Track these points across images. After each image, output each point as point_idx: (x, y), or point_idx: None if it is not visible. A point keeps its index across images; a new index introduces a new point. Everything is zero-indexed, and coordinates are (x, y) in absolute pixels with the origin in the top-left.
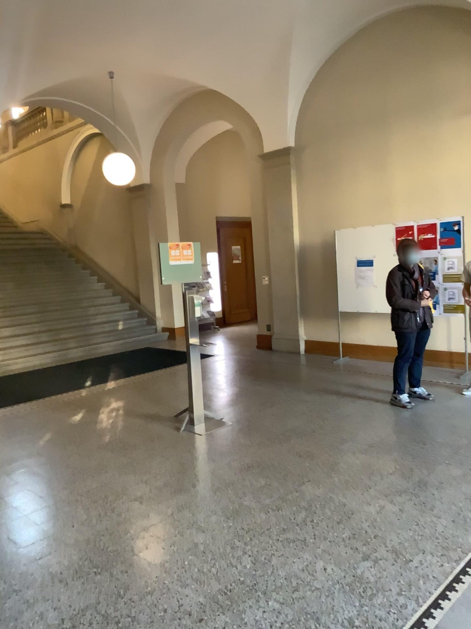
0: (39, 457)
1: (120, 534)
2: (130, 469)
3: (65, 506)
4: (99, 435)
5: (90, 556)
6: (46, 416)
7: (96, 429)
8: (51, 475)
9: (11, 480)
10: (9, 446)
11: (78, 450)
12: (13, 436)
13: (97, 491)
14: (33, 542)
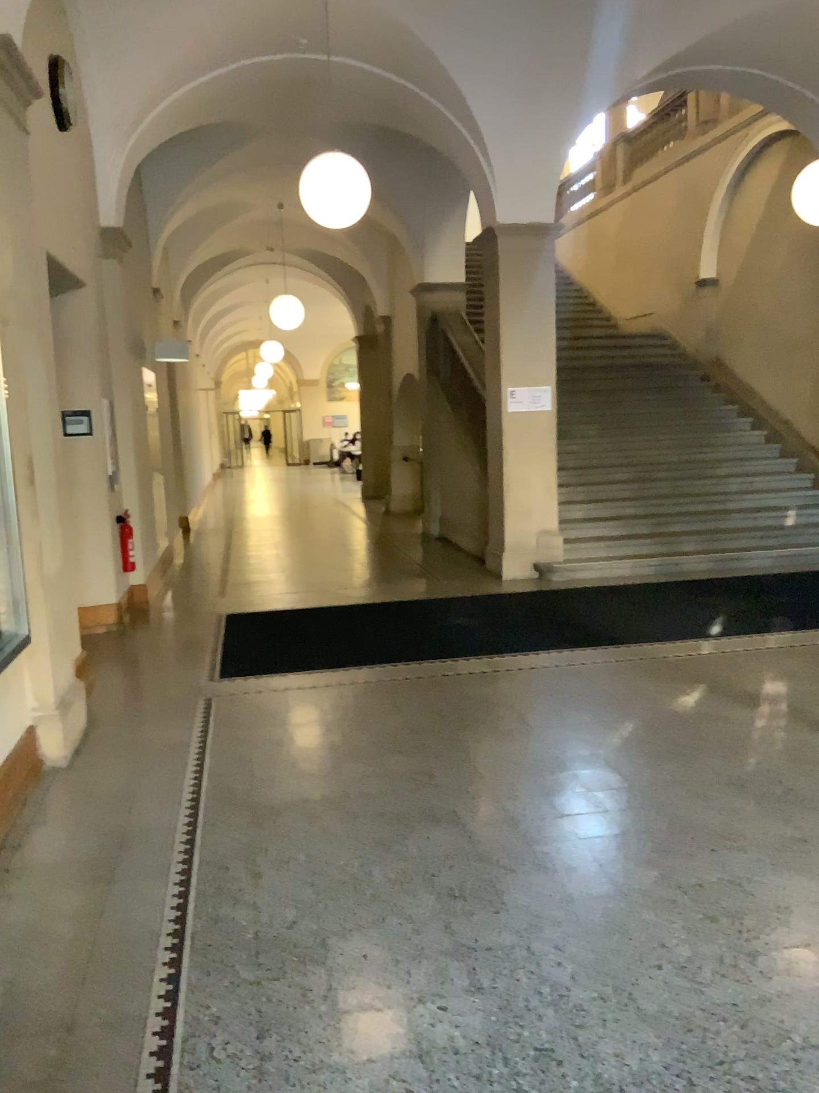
0: (607, 774)
1: (768, 1042)
2: (800, 859)
3: (646, 911)
4: (734, 753)
5: (691, 1076)
6: (631, 684)
7: (726, 737)
8: (625, 823)
9: (549, 810)
10: (556, 733)
11: (686, 779)
12: (567, 713)
13: (719, 894)
14: (572, 980)
